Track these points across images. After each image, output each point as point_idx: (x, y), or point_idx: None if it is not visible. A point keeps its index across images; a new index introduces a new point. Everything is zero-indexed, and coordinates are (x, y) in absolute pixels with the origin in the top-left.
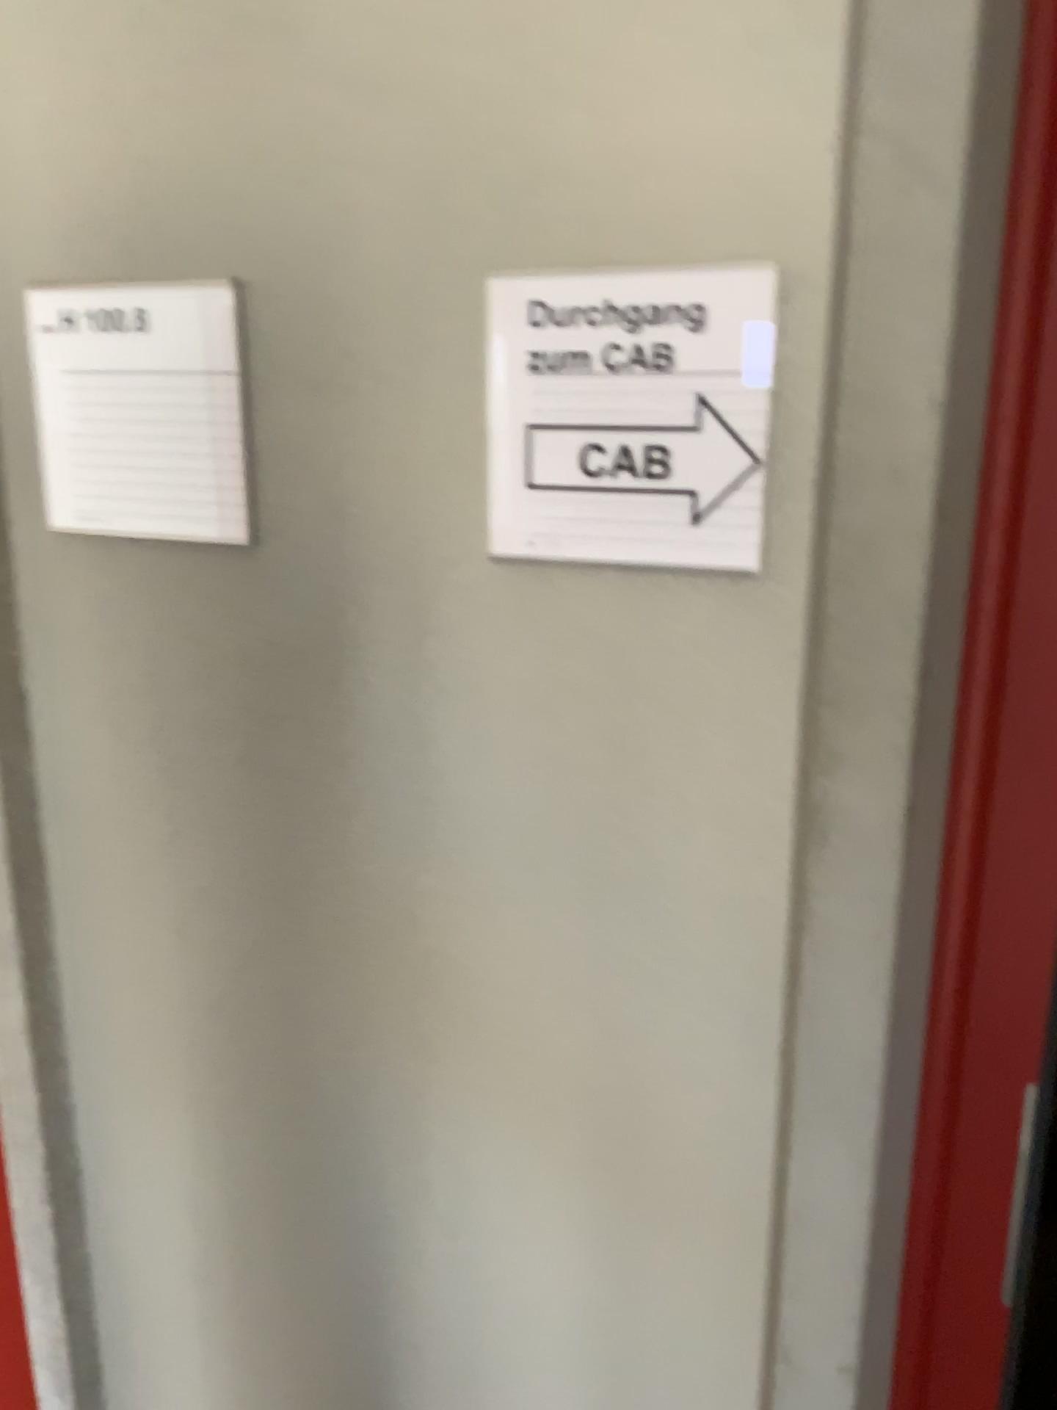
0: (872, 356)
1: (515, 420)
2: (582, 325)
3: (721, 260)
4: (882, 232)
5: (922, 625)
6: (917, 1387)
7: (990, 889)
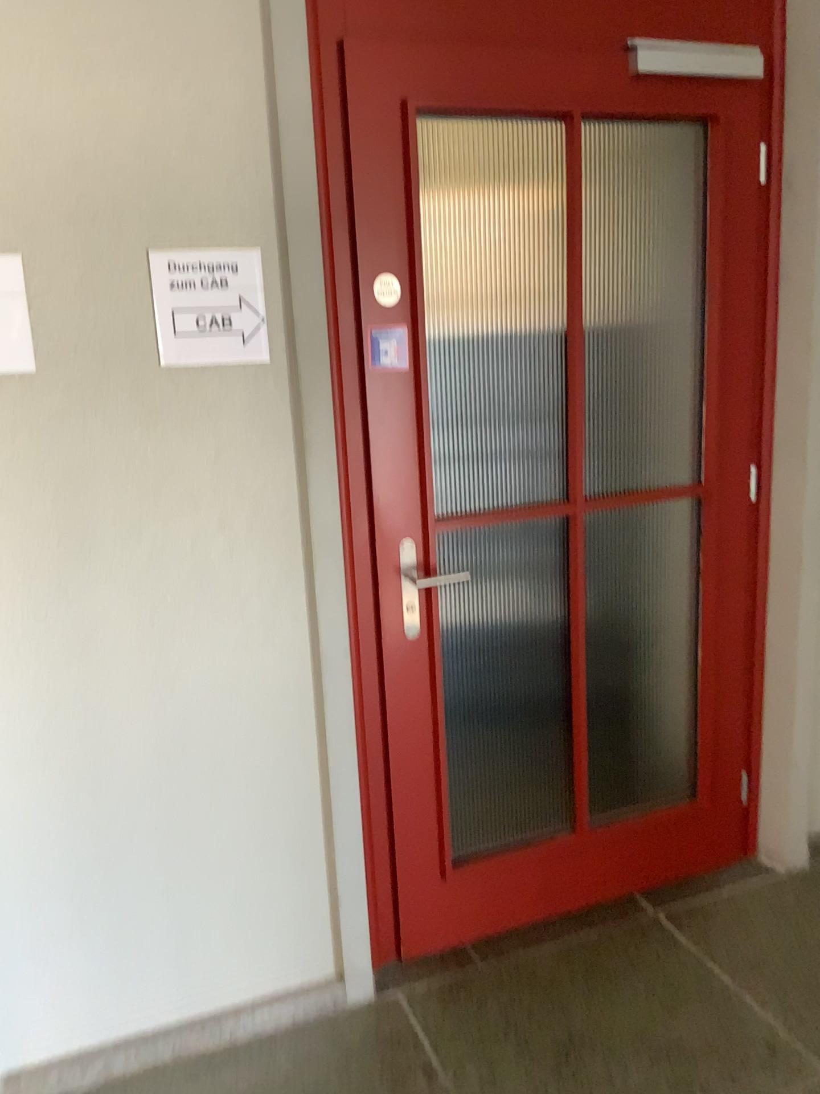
0: (298, 282)
1: (163, 311)
2: (187, 273)
3: (237, 249)
4: (295, 241)
5: (323, 371)
6: (357, 671)
7: (348, 470)
